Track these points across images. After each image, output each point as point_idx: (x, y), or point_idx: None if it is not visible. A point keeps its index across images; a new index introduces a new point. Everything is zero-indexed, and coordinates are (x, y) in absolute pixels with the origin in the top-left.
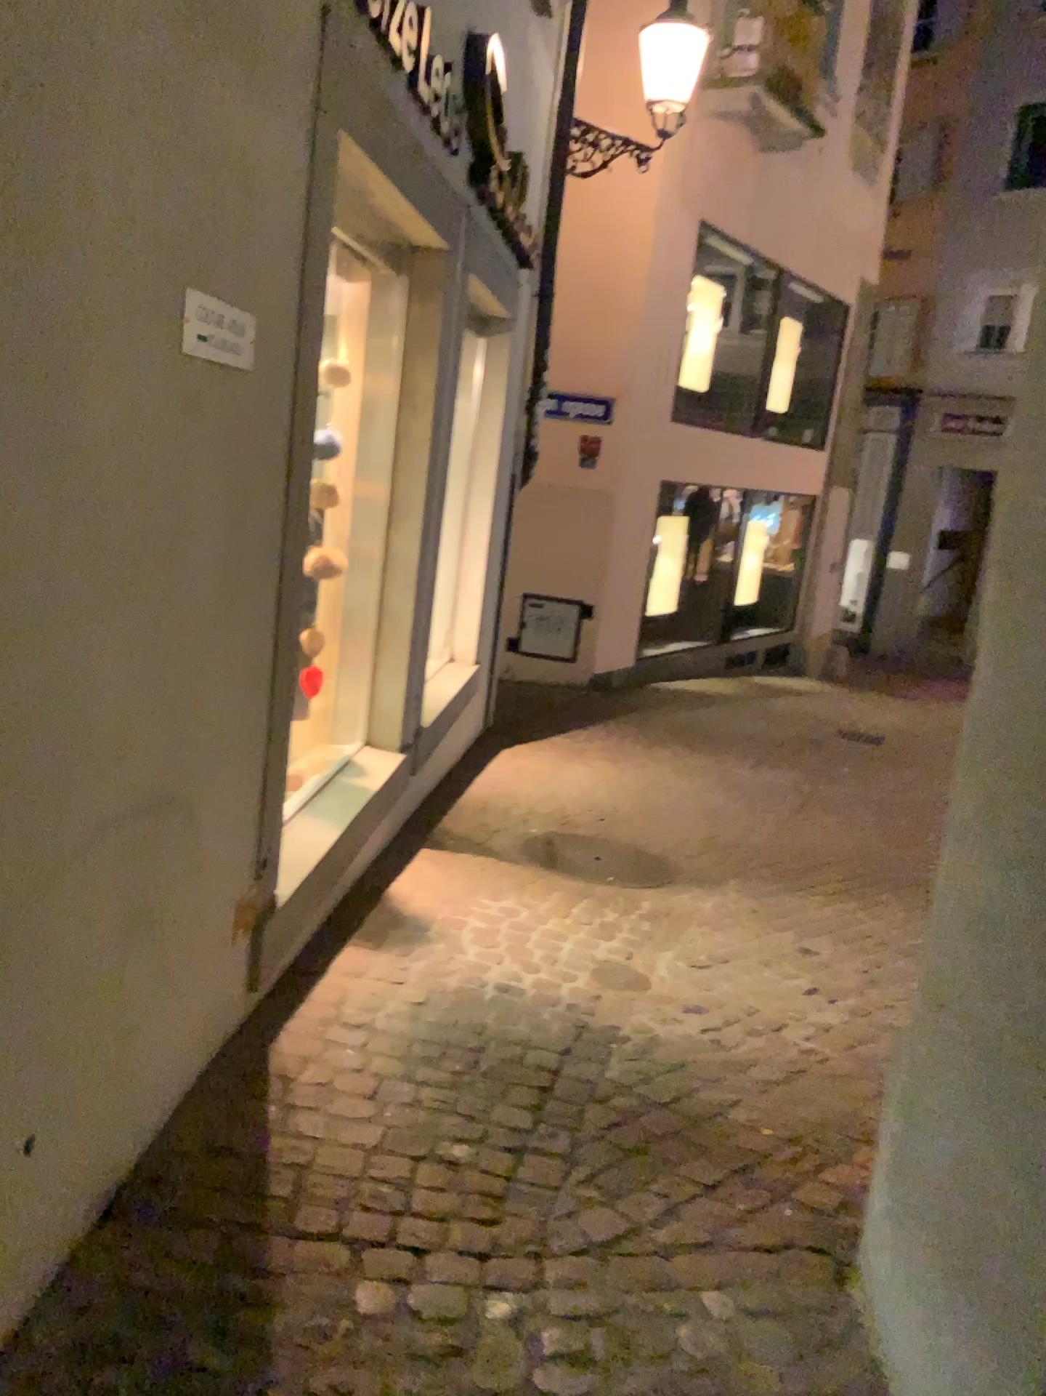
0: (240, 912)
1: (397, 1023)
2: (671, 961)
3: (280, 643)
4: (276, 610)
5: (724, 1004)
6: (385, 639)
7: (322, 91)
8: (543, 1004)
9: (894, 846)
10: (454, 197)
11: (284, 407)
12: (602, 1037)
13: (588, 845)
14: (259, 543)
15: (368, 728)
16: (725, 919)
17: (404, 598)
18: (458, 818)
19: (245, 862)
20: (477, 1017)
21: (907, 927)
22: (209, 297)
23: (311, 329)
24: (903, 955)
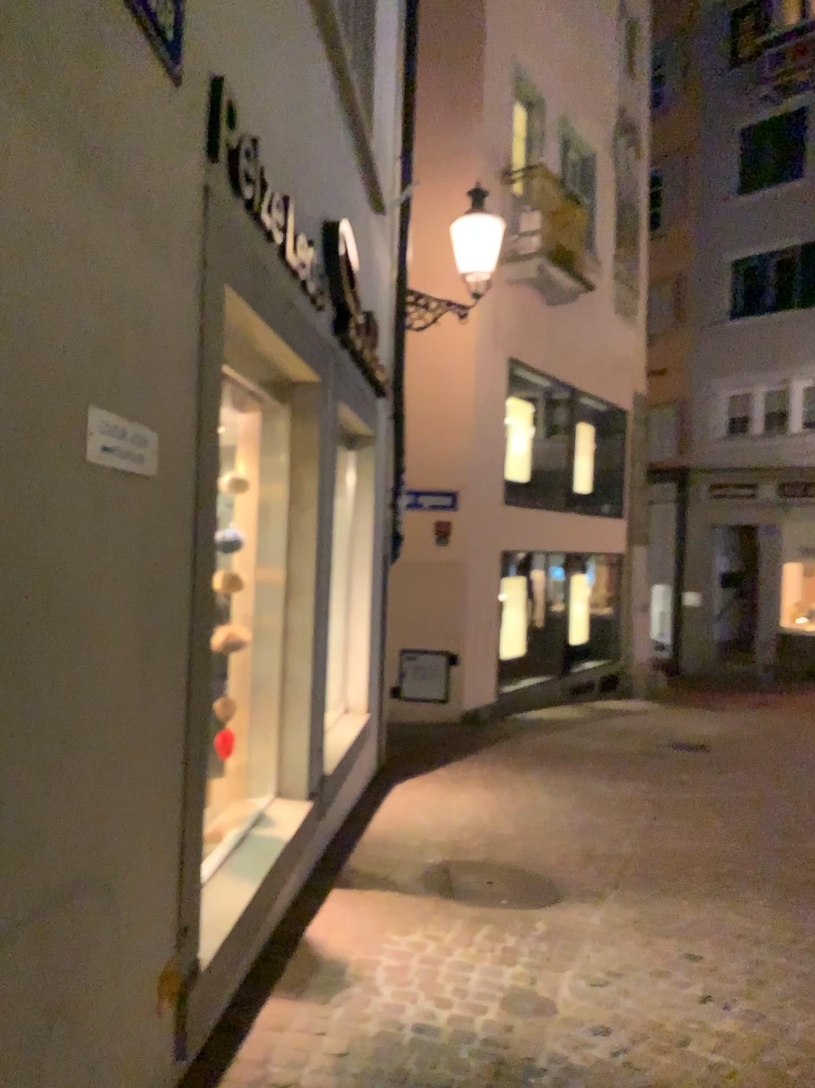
0: (163, 986)
1: (322, 1082)
2: (572, 983)
3: (192, 718)
4: (186, 689)
5: (629, 1025)
6: (288, 702)
7: (207, 252)
8: (458, 1043)
9: (746, 846)
10: (321, 337)
11: (185, 508)
12: (520, 1075)
13: (479, 872)
14: (168, 629)
15: (278, 782)
16: (613, 933)
17: (303, 666)
18: (362, 856)
19: (166, 935)
20: (398, 1065)
21: (777, 926)
22: (110, 413)
23: (207, 441)
24: (781, 956)
